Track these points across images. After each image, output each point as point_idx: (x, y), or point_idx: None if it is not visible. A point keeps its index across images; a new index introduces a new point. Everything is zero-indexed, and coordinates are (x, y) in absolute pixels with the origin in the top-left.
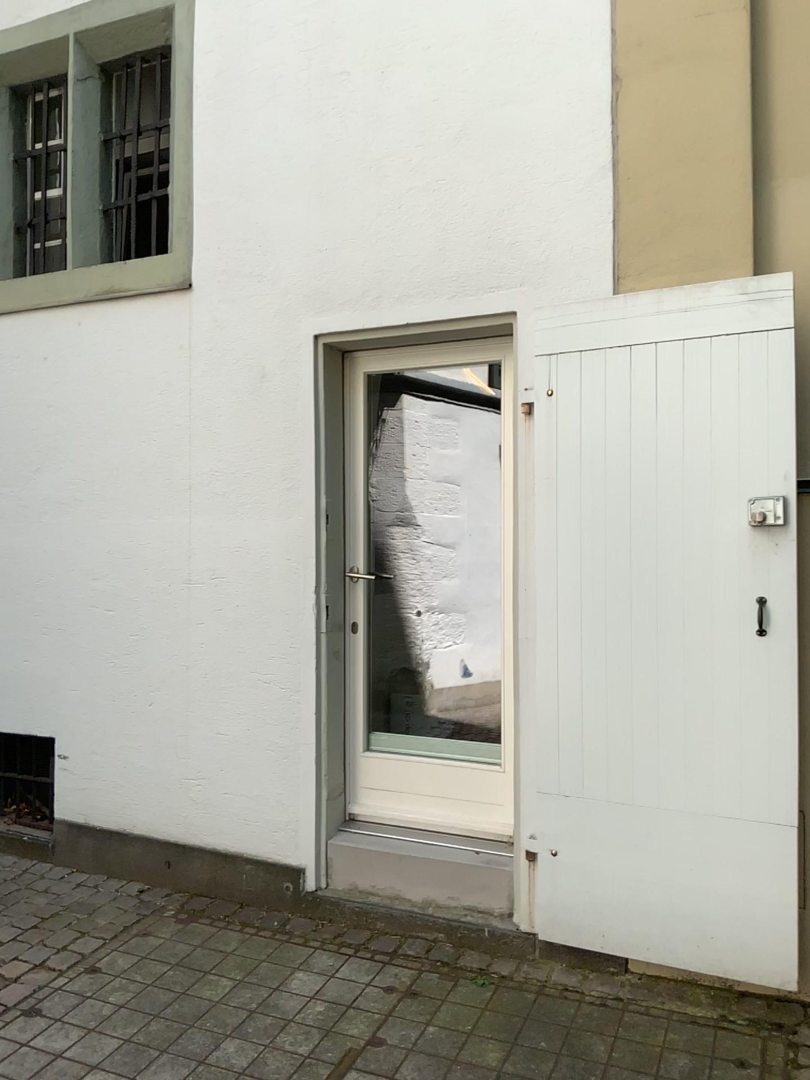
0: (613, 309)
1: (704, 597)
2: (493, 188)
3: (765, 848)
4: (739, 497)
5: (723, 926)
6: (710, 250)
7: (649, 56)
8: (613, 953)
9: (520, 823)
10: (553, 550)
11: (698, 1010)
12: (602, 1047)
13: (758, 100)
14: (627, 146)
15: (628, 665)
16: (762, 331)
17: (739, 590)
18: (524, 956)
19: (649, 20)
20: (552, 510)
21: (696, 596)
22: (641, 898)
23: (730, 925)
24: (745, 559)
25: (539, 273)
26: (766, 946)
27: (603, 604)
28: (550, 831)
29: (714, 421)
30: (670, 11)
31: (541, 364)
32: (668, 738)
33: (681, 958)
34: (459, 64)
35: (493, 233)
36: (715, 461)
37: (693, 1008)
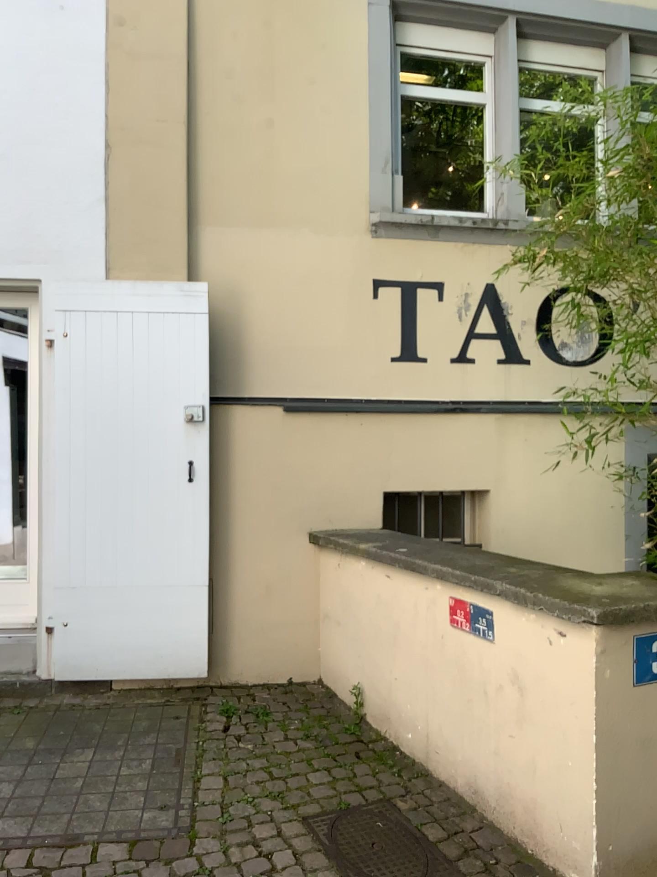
0: (106, 289)
1: (158, 462)
2: (26, 198)
3: (190, 601)
4: (178, 405)
5: (168, 649)
6: (163, 260)
7: (129, 139)
8: (103, 679)
9: (42, 611)
10: (66, 435)
11: (154, 699)
12: (98, 726)
13: (191, 178)
14: (115, 190)
15: (113, 504)
16: (191, 312)
17: (178, 457)
18: (45, 693)
19: (129, 117)
20: (66, 410)
21: (154, 462)
22: (121, 642)
23: (171, 648)
24: (181, 440)
25: (58, 258)
26: (190, 656)
27: (98, 468)
28: (63, 611)
29: (165, 361)
30: (141, 115)
31: (59, 317)
32: (137, 545)
33: (144, 673)
34: (1, 109)
35: (26, 227)
36: (166, 384)
37: (150, 698)
